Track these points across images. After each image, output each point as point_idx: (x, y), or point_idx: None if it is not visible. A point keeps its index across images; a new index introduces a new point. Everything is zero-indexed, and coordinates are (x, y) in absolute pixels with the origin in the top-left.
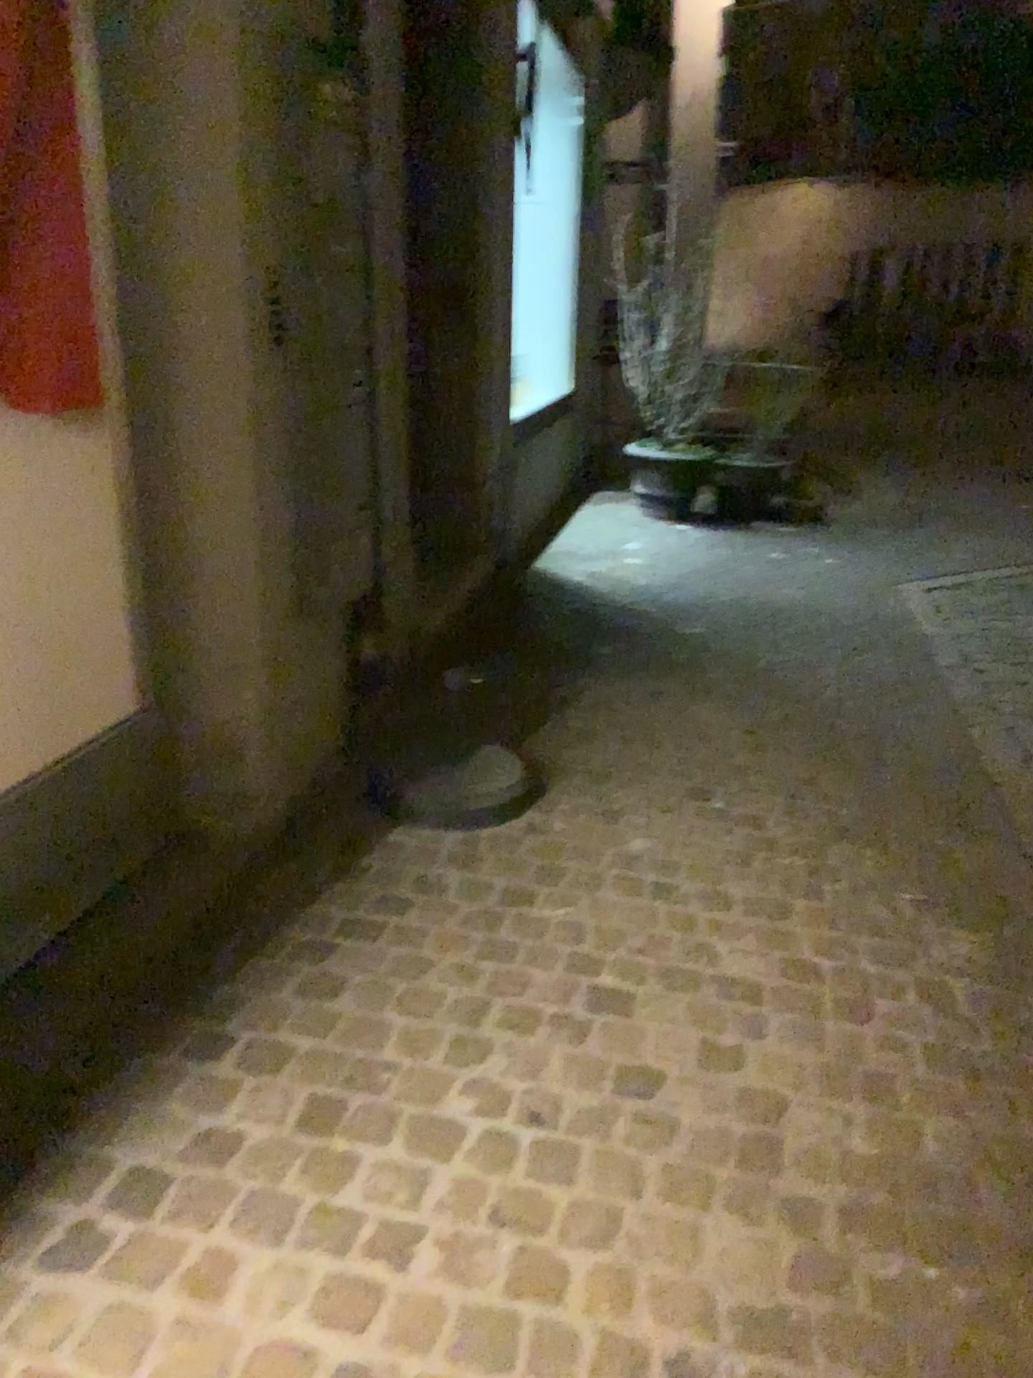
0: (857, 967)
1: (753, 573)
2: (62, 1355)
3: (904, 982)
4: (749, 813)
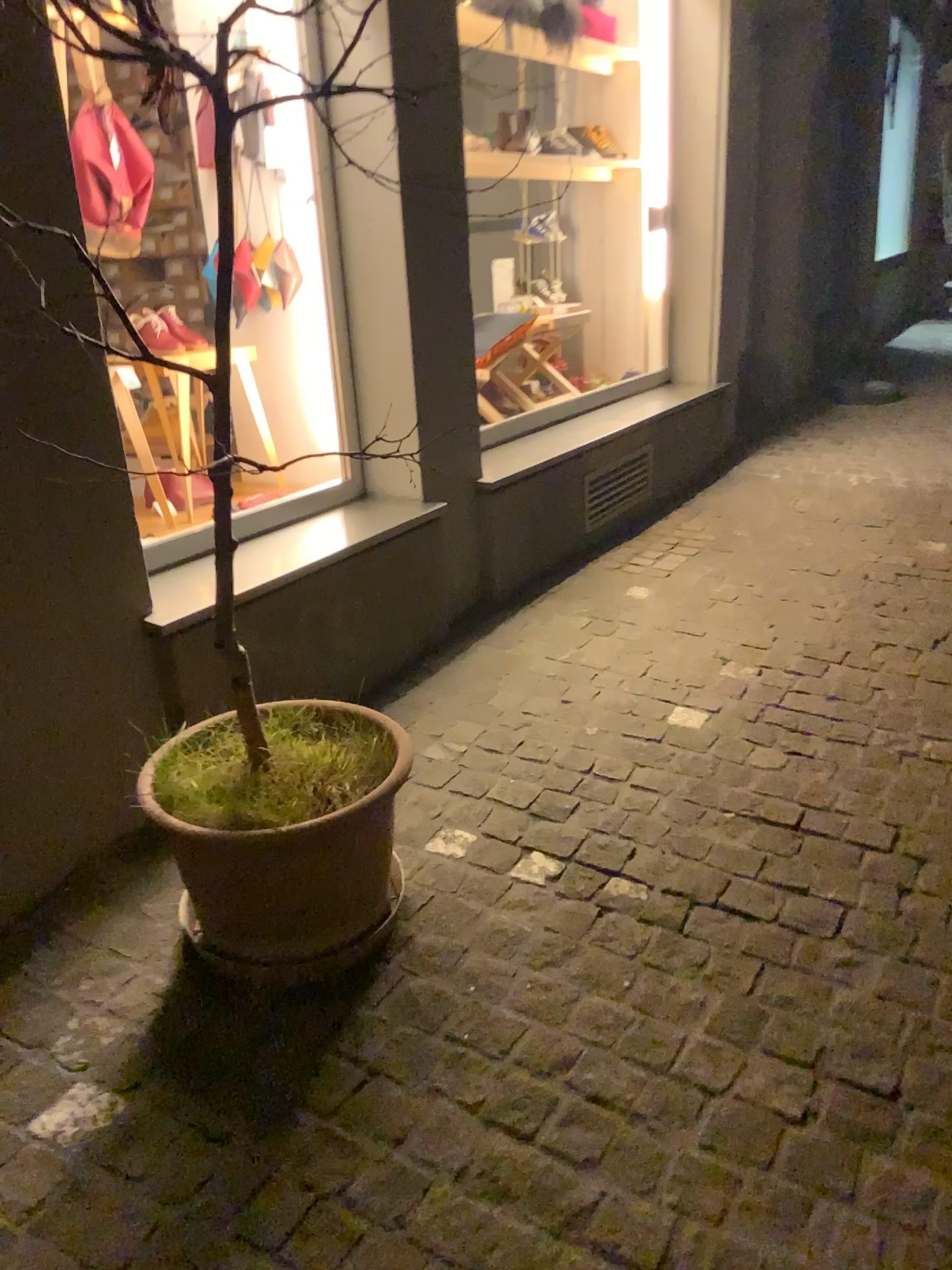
0: None
1: None
2: (783, 463)
3: None
4: None
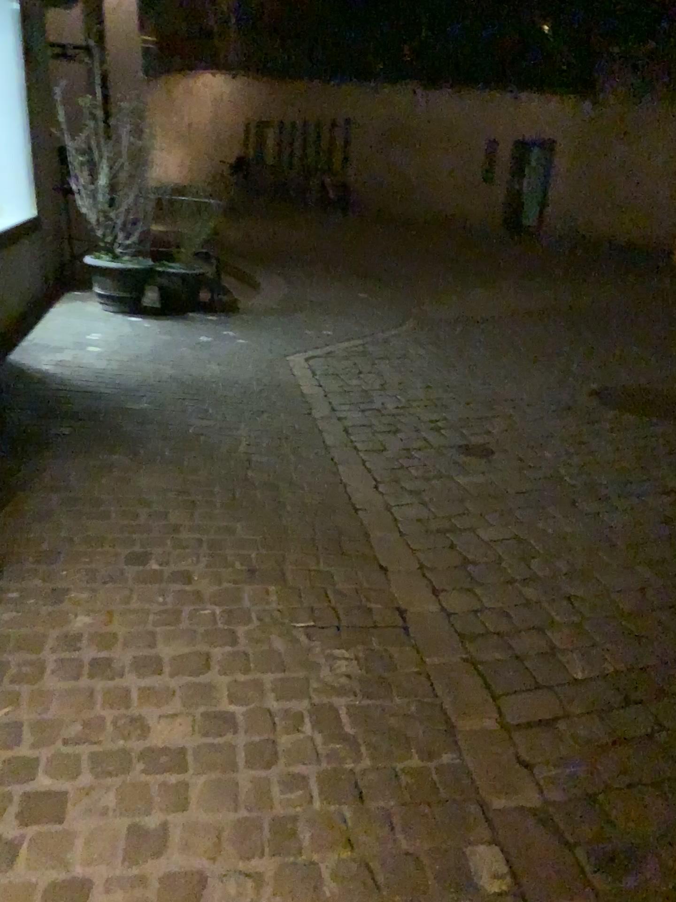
0: (263, 709)
1: (182, 356)
2: None
3: (300, 715)
4: (176, 571)
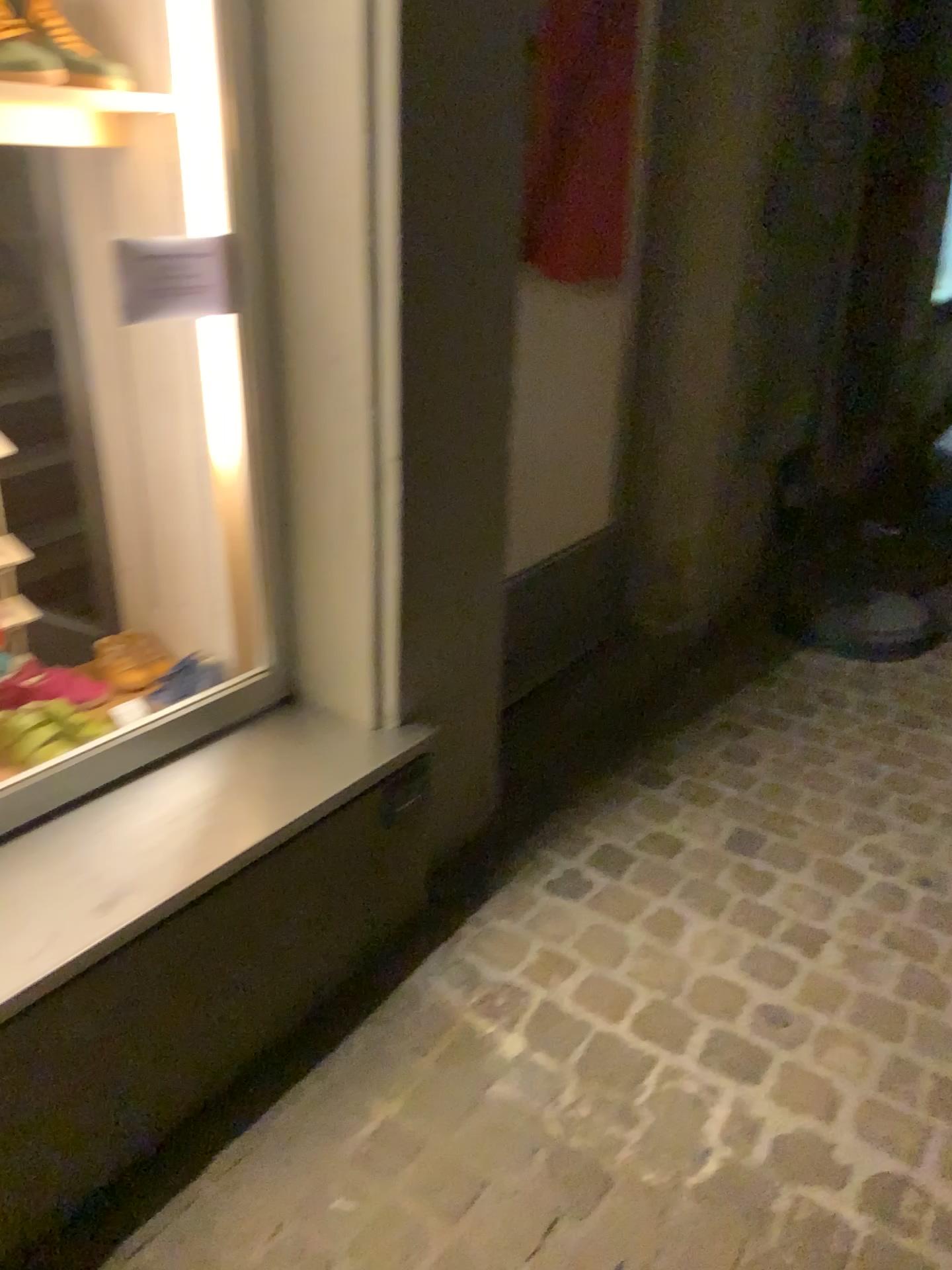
0: None
1: None
2: (563, 950)
3: None
4: None
